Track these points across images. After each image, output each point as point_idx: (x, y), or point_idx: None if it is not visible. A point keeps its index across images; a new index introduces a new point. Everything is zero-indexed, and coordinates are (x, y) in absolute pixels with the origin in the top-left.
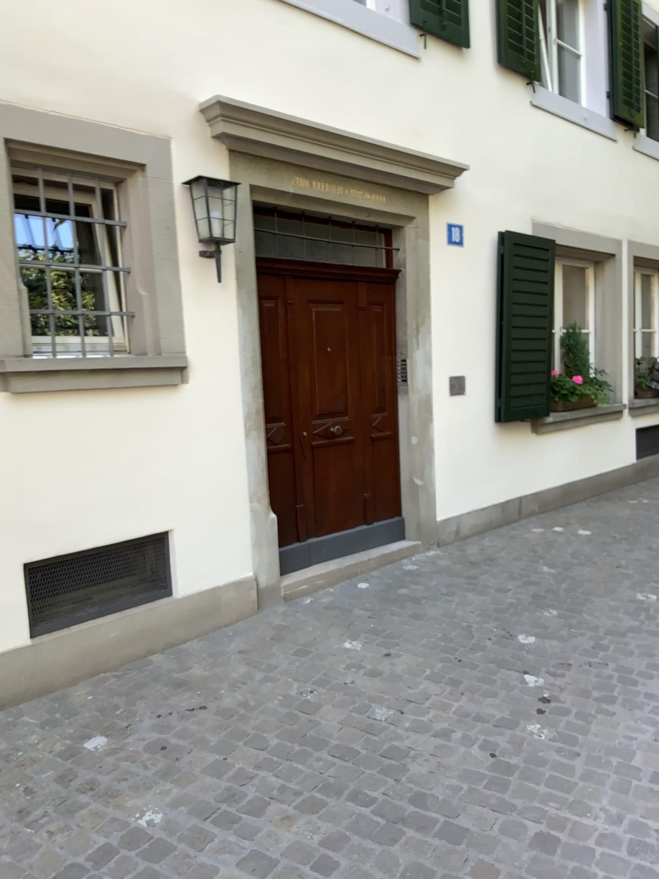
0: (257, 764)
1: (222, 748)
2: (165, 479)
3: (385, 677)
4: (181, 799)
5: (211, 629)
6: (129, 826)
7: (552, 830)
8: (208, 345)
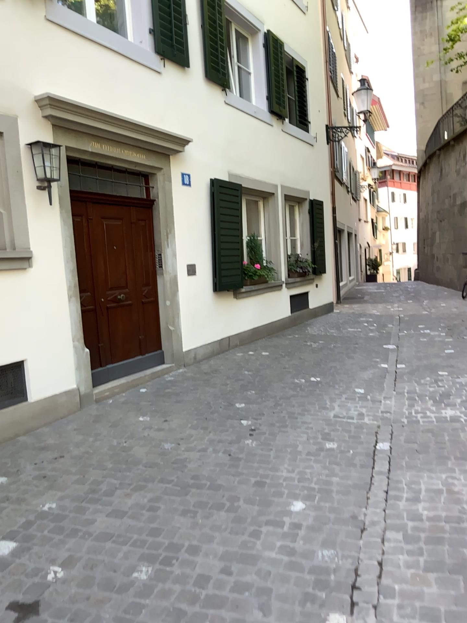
0: (104, 475)
1: (81, 471)
2: (21, 327)
3: (166, 430)
4: (65, 495)
5: (53, 420)
6: (39, 510)
7: (263, 478)
8: (44, 244)
